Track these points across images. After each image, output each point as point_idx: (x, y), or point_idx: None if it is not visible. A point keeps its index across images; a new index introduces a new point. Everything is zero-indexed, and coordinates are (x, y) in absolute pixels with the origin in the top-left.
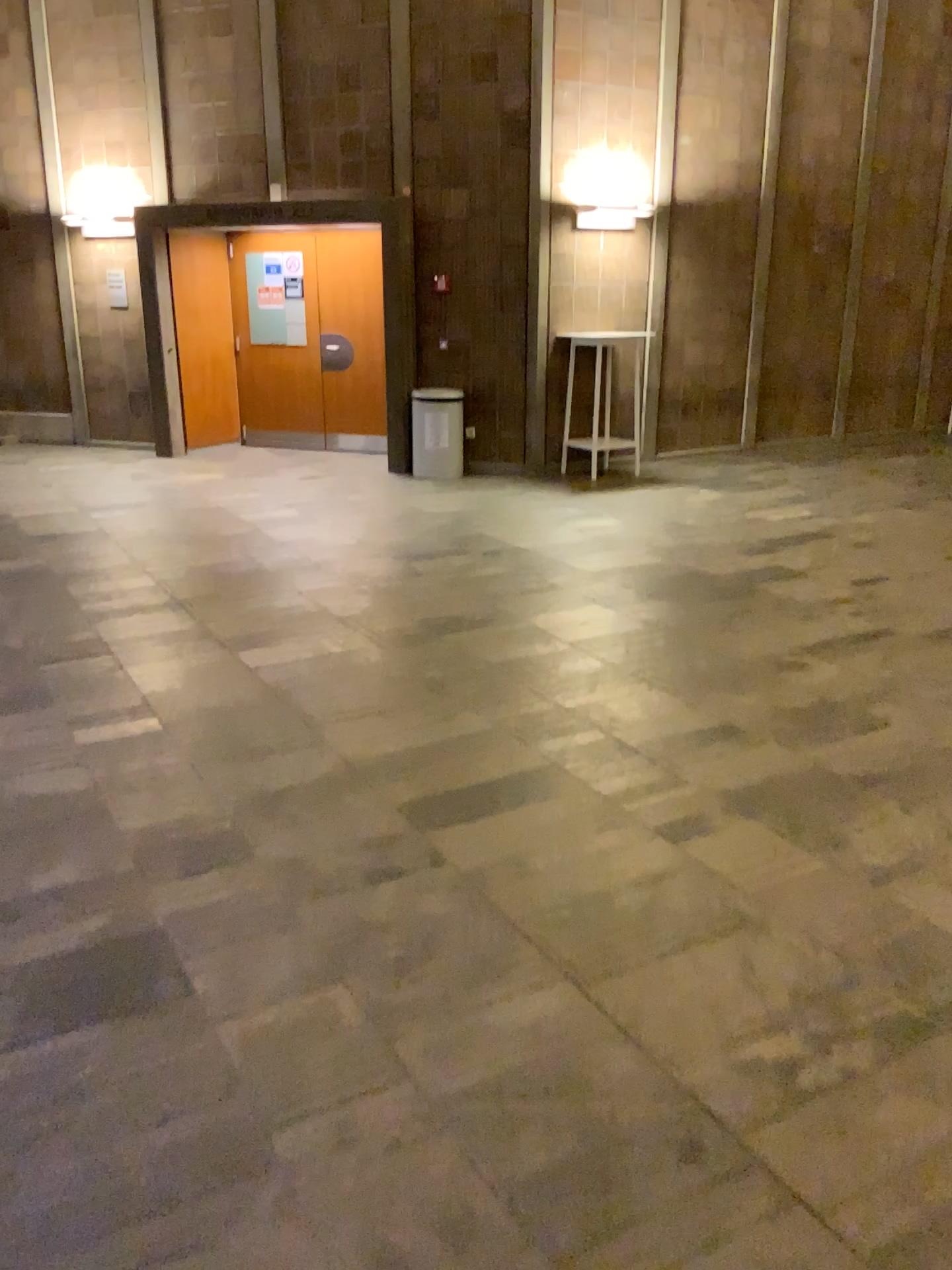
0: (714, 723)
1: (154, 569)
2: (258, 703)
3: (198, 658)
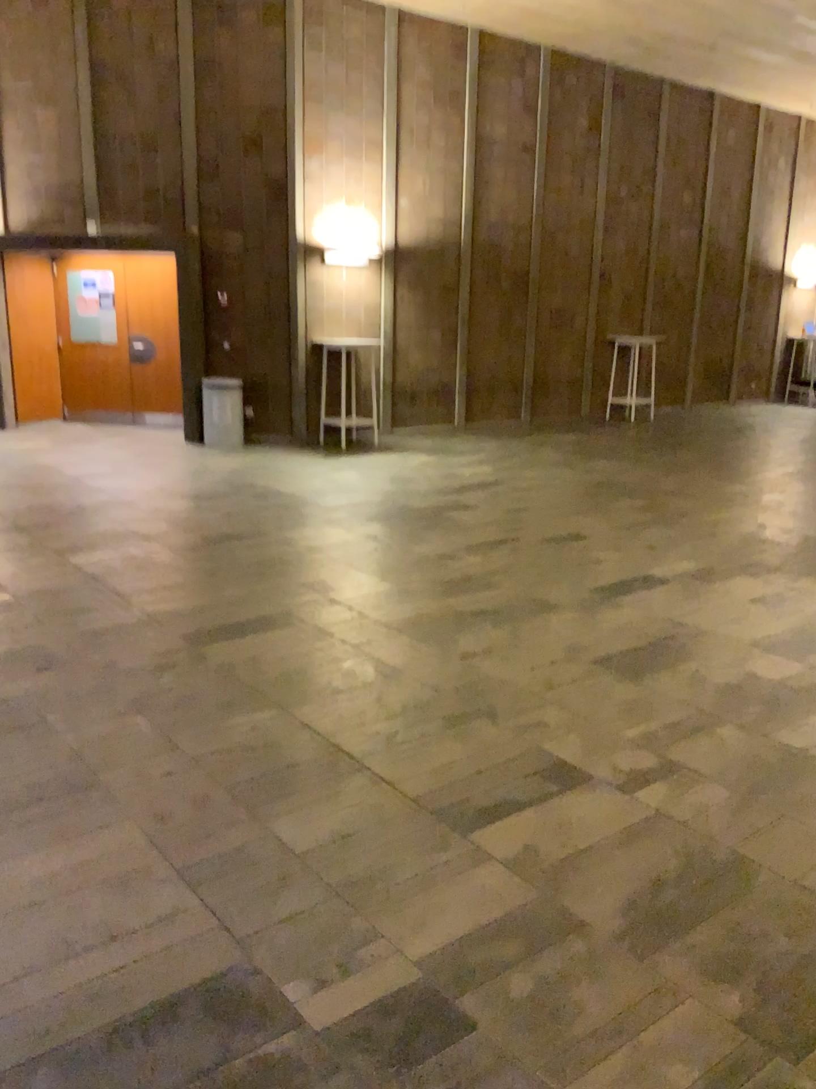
0: (389, 587)
1: None
2: (80, 582)
3: (35, 558)
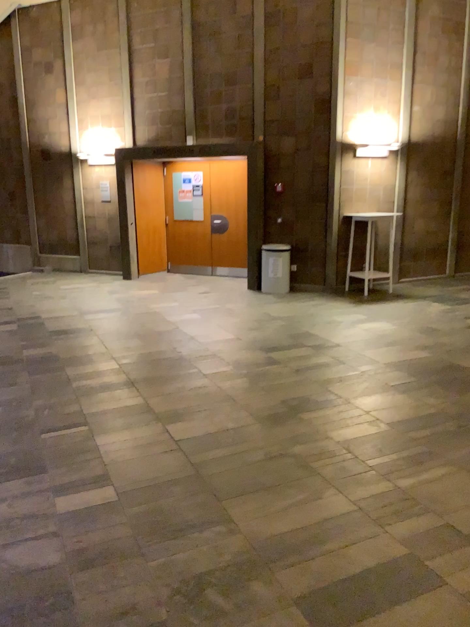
0: None
1: (117, 358)
2: (184, 477)
3: (143, 433)
